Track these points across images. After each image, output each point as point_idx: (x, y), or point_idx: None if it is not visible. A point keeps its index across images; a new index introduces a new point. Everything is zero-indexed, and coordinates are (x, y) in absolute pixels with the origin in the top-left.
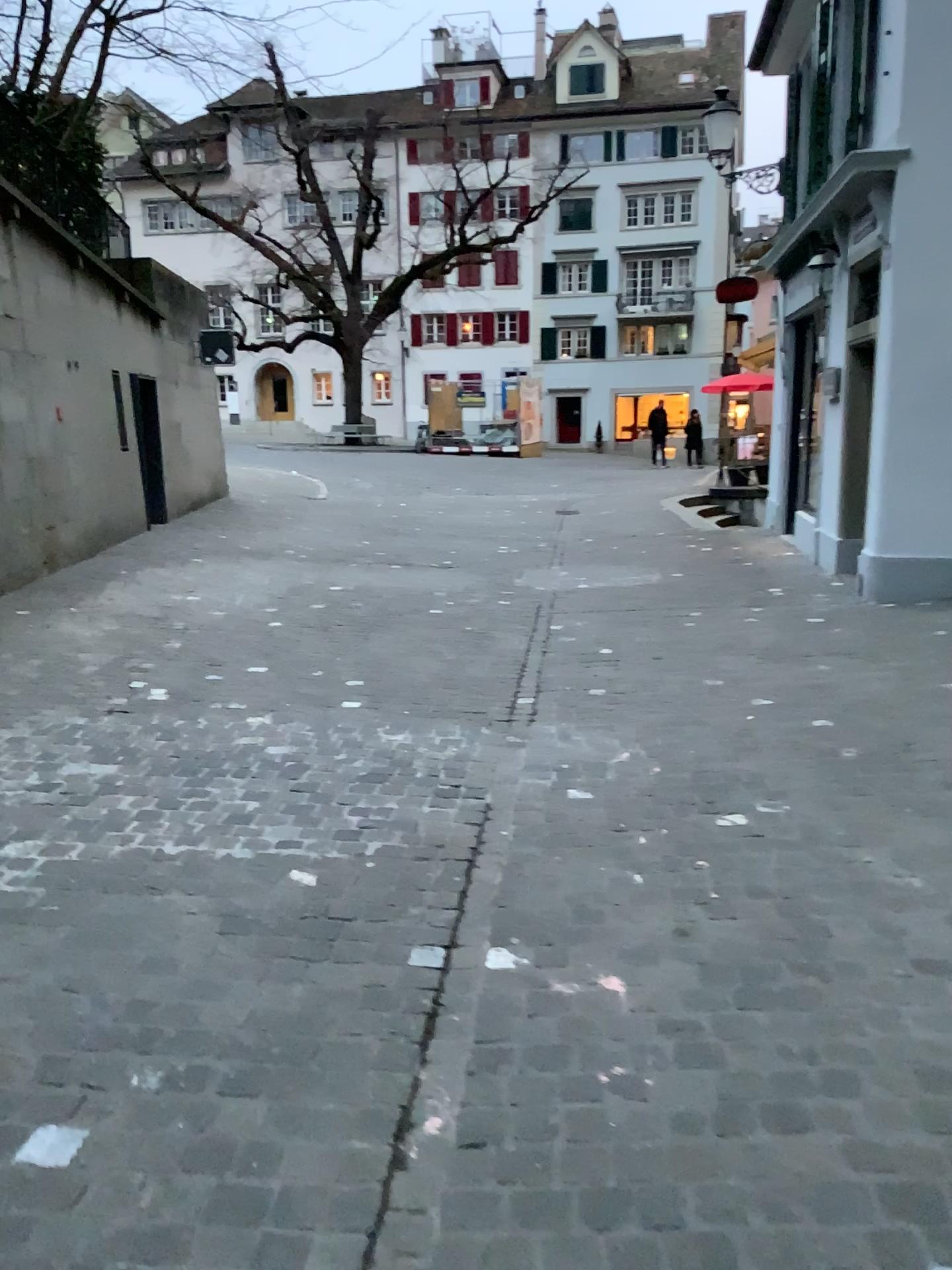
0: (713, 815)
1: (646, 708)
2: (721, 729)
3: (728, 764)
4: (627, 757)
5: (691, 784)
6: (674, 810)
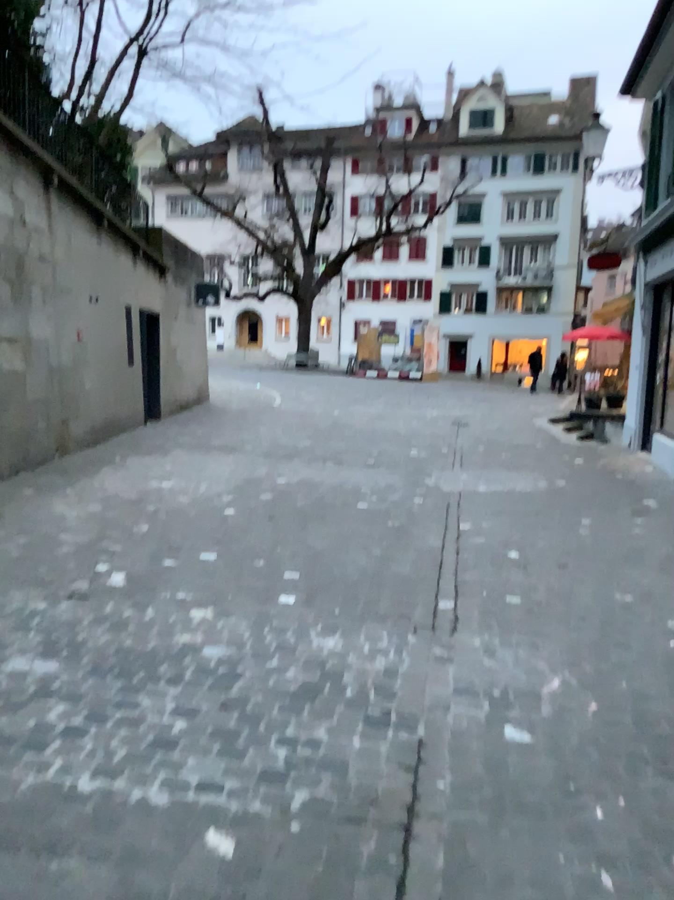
0: (672, 782)
1: (564, 624)
2: (647, 658)
3: (668, 707)
4: (557, 686)
5: (635, 732)
6: (625, 770)
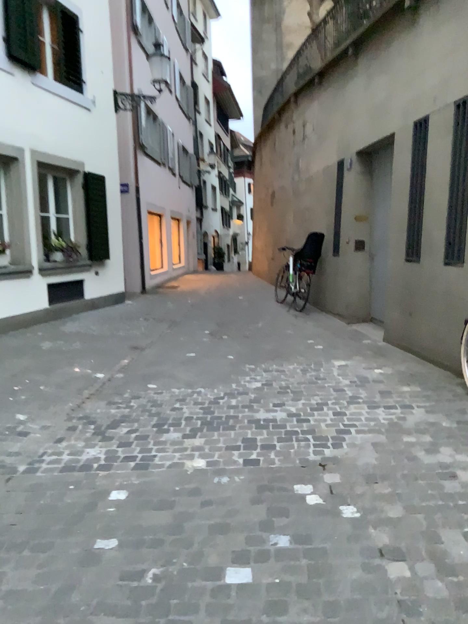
0: None
1: None
2: None
3: None
4: None
5: None
6: None
